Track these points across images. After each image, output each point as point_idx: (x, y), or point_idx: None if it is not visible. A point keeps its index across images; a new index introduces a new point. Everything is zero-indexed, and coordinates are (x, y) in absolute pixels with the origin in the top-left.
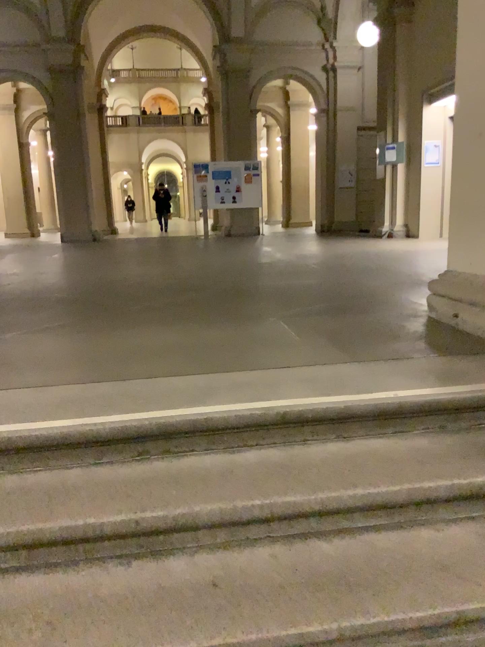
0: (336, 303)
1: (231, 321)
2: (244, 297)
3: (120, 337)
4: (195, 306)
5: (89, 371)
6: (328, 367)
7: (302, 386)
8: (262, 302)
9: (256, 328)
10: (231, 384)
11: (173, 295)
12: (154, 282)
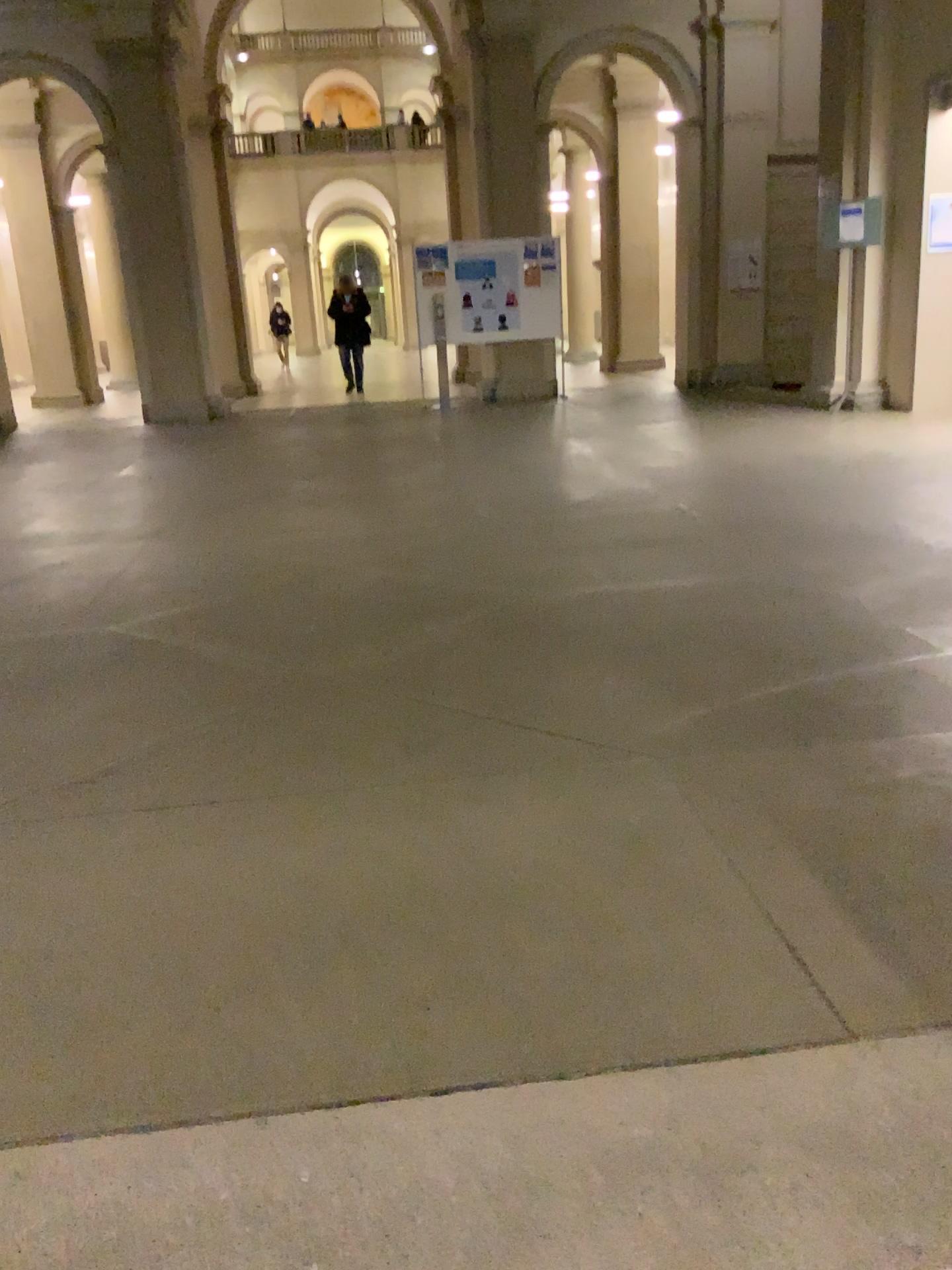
0: (797, 685)
1: (541, 763)
2: (560, 648)
3: (261, 839)
4: (445, 691)
5: (173, 1034)
6: (867, 1054)
7: (818, 1187)
8: (606, 673)
9: (612, 806)
10: (590, 1163)
11: (389, 637)
12: (342, 587)
